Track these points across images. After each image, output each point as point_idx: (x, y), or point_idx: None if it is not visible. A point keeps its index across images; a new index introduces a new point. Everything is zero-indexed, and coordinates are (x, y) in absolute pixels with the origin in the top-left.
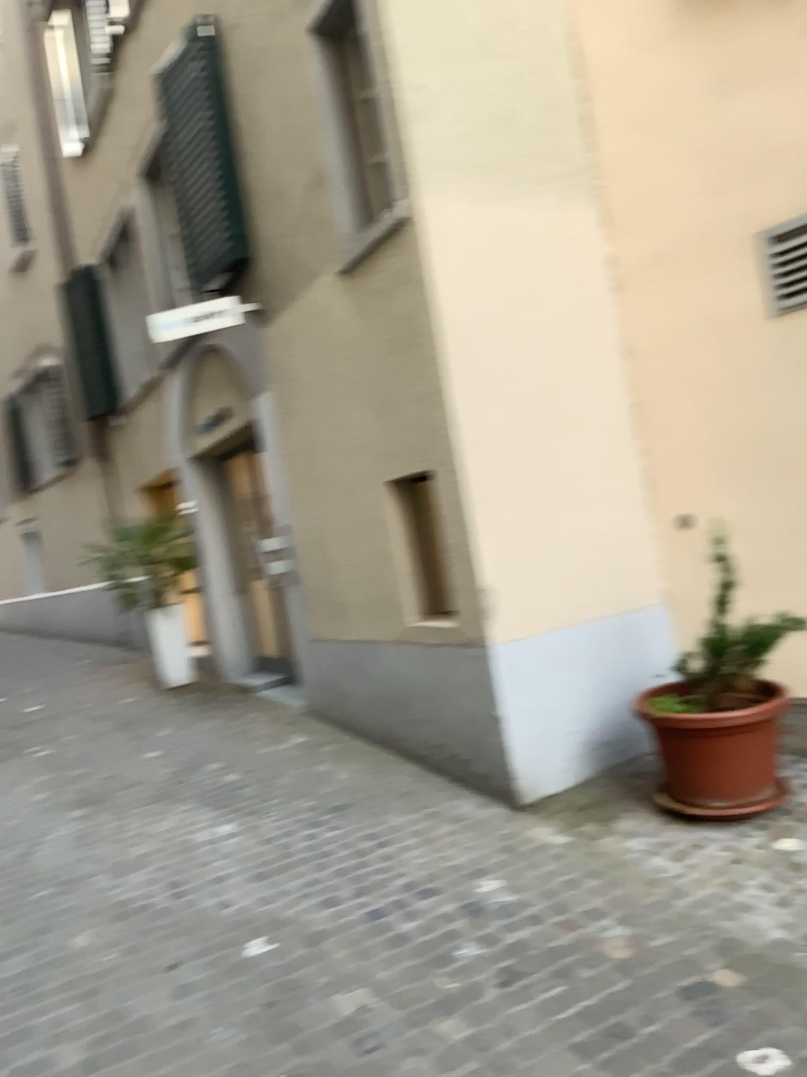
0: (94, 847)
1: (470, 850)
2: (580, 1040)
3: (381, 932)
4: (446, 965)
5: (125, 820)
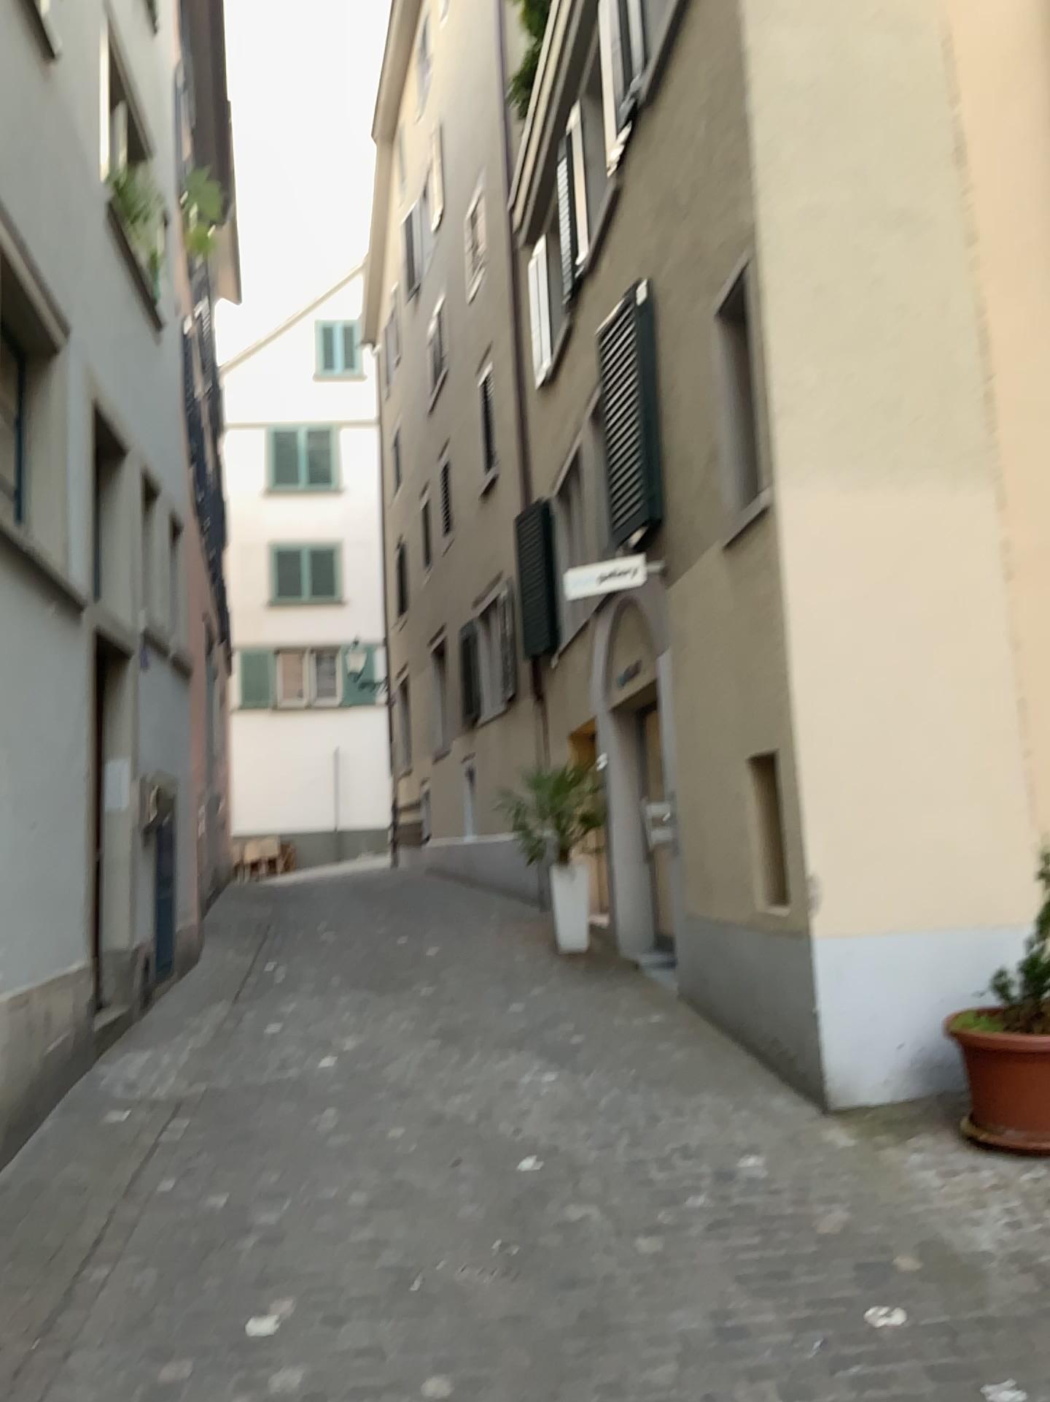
0: (432, 1069)
1: (752, 1131)
2: (741, 1268)
3: (631, 1171)
4: (669, 1202)
5: (468, 1055)
